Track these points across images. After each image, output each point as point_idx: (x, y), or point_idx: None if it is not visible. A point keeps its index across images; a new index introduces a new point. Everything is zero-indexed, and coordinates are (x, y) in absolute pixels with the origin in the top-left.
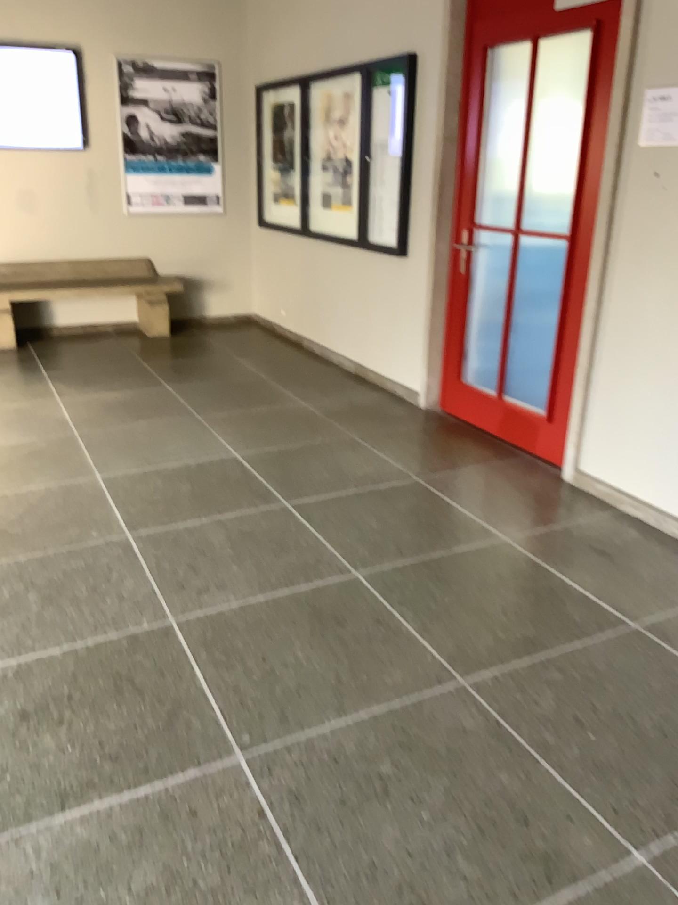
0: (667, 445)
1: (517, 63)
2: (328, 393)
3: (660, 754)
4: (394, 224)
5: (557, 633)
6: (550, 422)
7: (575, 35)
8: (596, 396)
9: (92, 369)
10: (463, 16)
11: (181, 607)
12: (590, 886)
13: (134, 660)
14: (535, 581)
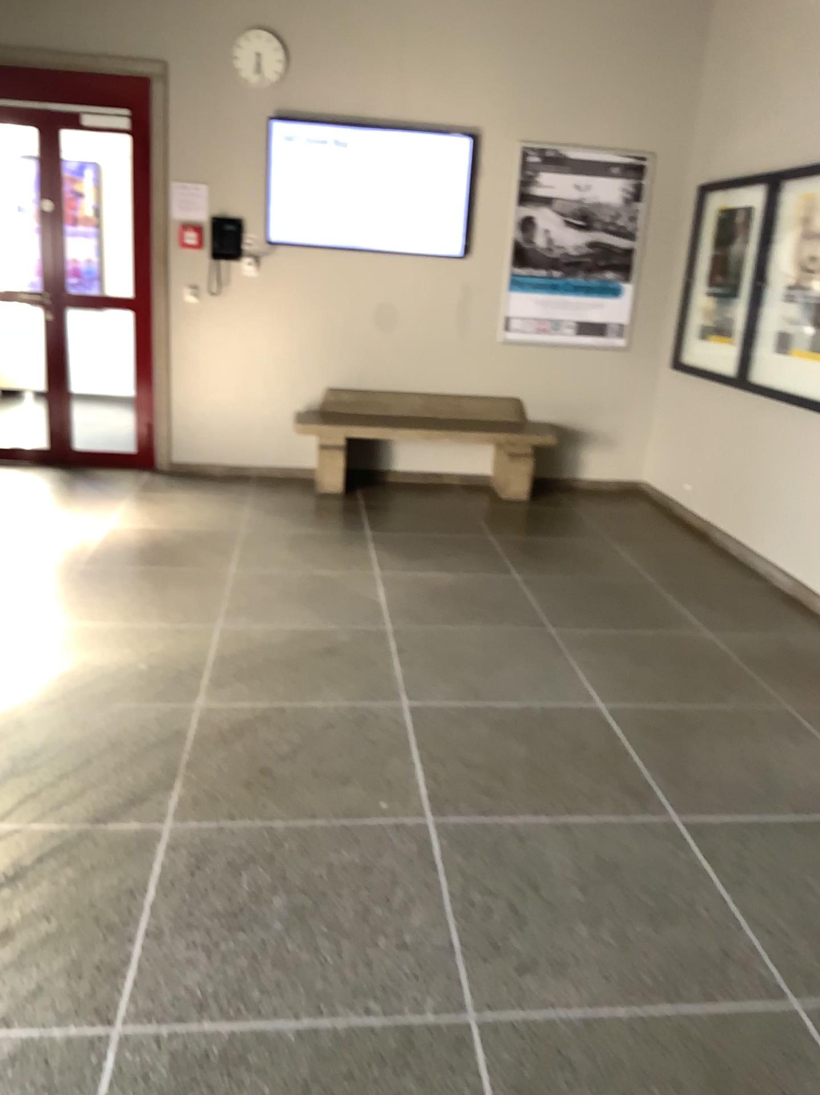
0: None
1: None
2: (747, 623)
3: None
4: None
5: None
6: None
7: None
8: None
9: (425, 535)
10: None
11: (490, 990)
12: None
13: (401, 1088)
14: None
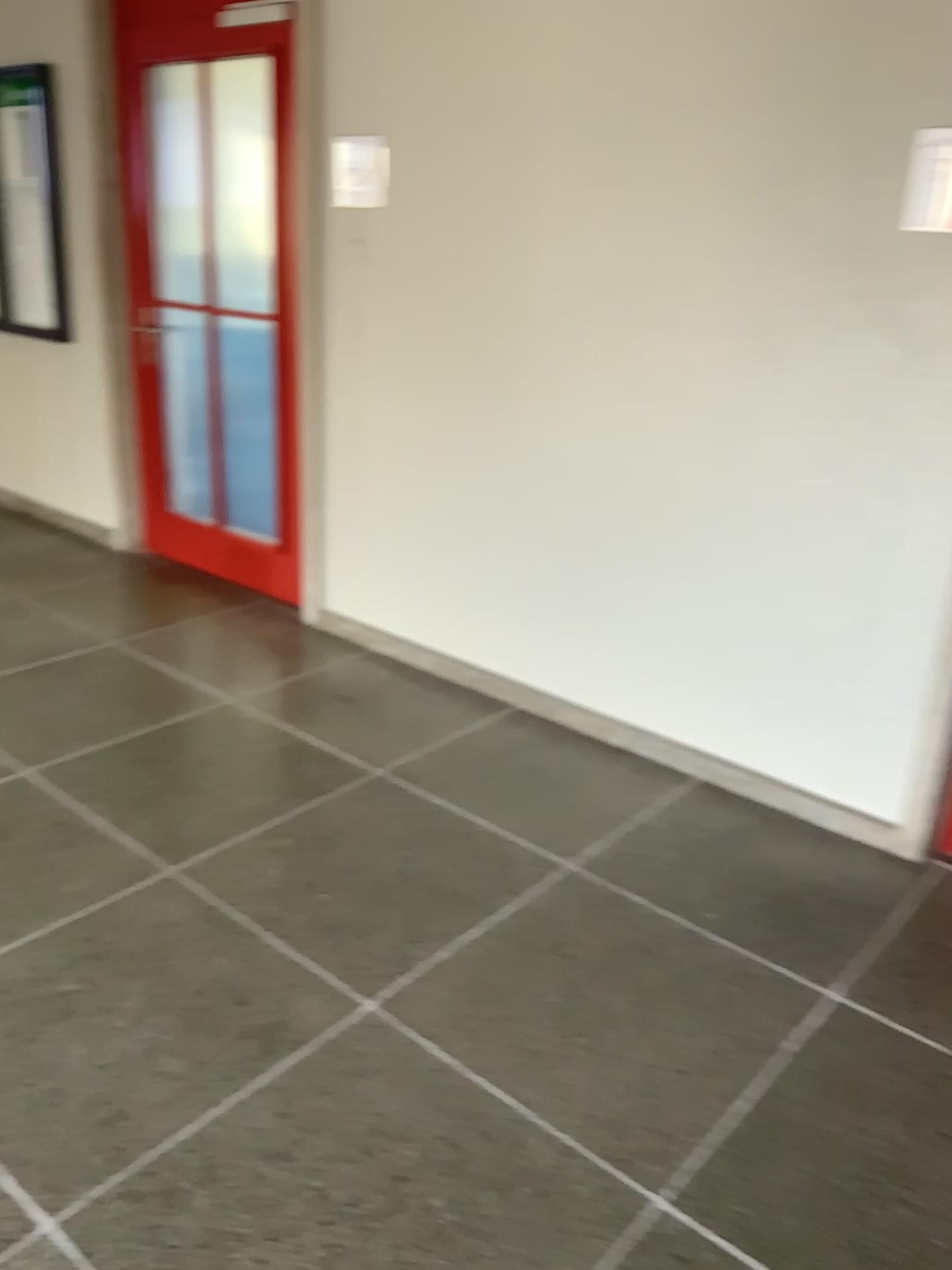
0: (411, 564)
1: (185, 90)
2: None
3: (399, 899)
4: (49, 301)
5: (291, 796)
6: (283, 553)
7: (250, 62)
8: (330, 514)
9: None
10: (108, 19)
11: None
12: (316, 1045)
13: None
14: (266, 745)
